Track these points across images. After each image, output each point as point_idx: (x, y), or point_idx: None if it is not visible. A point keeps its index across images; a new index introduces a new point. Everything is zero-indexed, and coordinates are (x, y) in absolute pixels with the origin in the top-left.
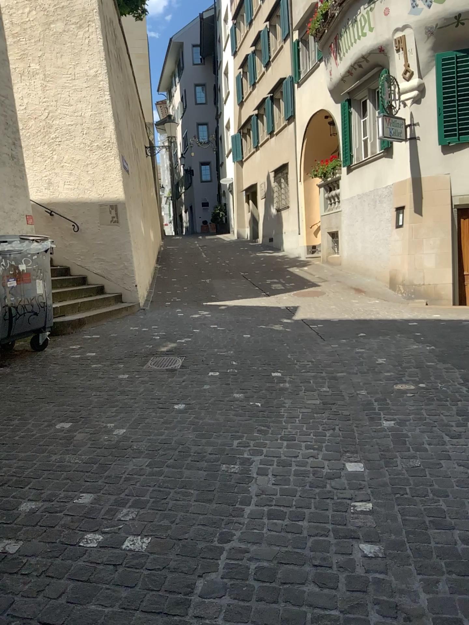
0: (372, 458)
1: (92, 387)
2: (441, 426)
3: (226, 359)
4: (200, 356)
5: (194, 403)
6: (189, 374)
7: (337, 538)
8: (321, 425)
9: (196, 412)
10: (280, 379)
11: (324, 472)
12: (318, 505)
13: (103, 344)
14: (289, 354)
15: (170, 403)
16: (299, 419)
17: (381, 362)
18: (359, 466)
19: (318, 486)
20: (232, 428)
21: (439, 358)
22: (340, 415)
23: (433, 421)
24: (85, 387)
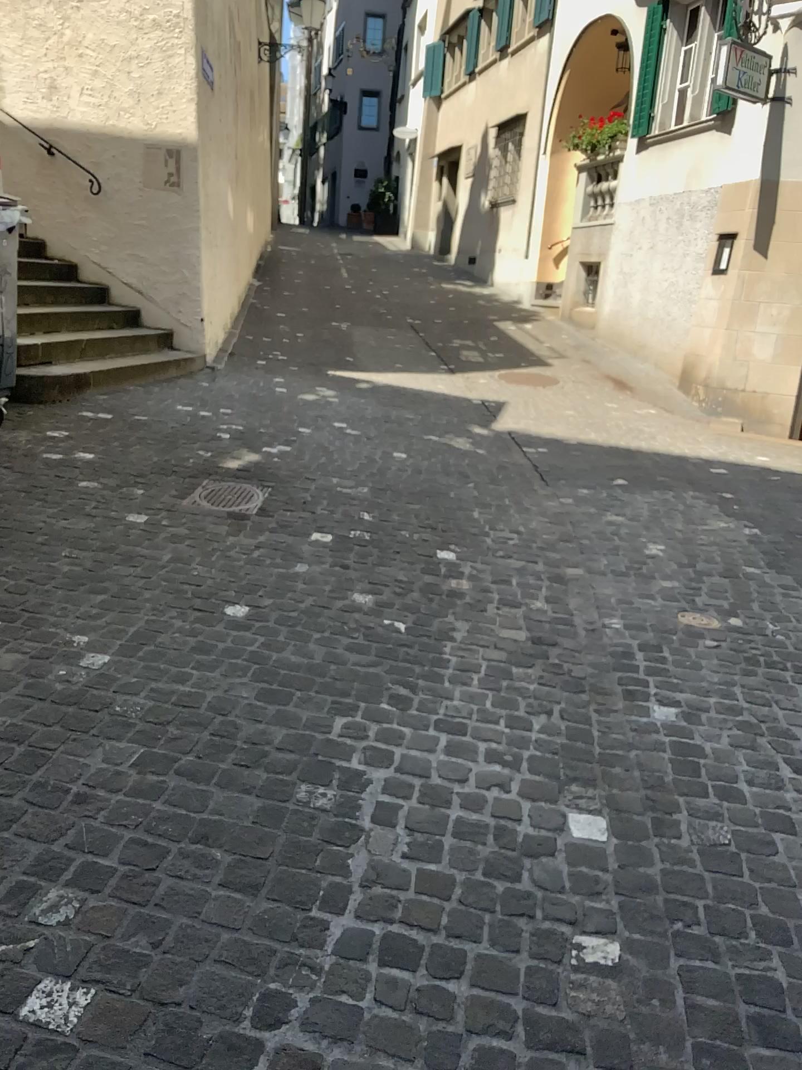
0: (627, 808)
1: (69, 535)
2: (776, 739)
3: (352, 502)
4: (301, 490)
5: (269, 604)
6: (272, 529)
7: (533, 1049)
8: (525, 699)
9: (270, 627)
10: (451, 567)
11: (521, 835)
12: (499, 937)
13: (116, 437)
14: (477, 508)
15: (219, 598)
16: (480, 676)
17: (655, 553)
18: (599, 829)
19: (503, 876)
20: (338, 683)
21: (769, 559)
22: (566, 677)
23: (759, 721)
24: (54, 533)
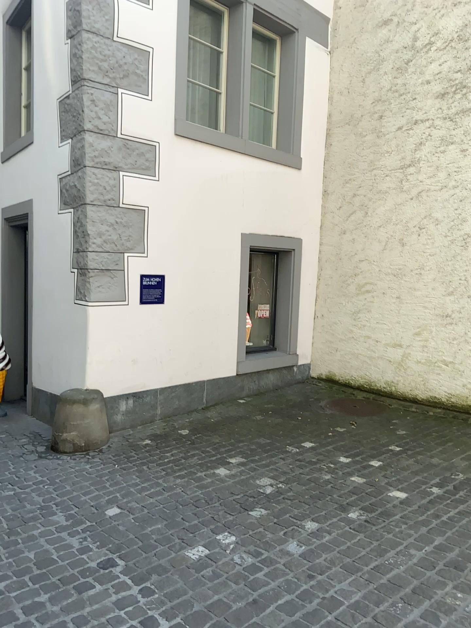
0: None
1: None
2: None
3: None
4: None
5: None
6: None
7: None
8: None
9: None
10: None
11: None
12: None
13: None
14: None
15: None
16: None
17: None
18: None
19: None
20: None
21: None
22: None
23: None
24: None
